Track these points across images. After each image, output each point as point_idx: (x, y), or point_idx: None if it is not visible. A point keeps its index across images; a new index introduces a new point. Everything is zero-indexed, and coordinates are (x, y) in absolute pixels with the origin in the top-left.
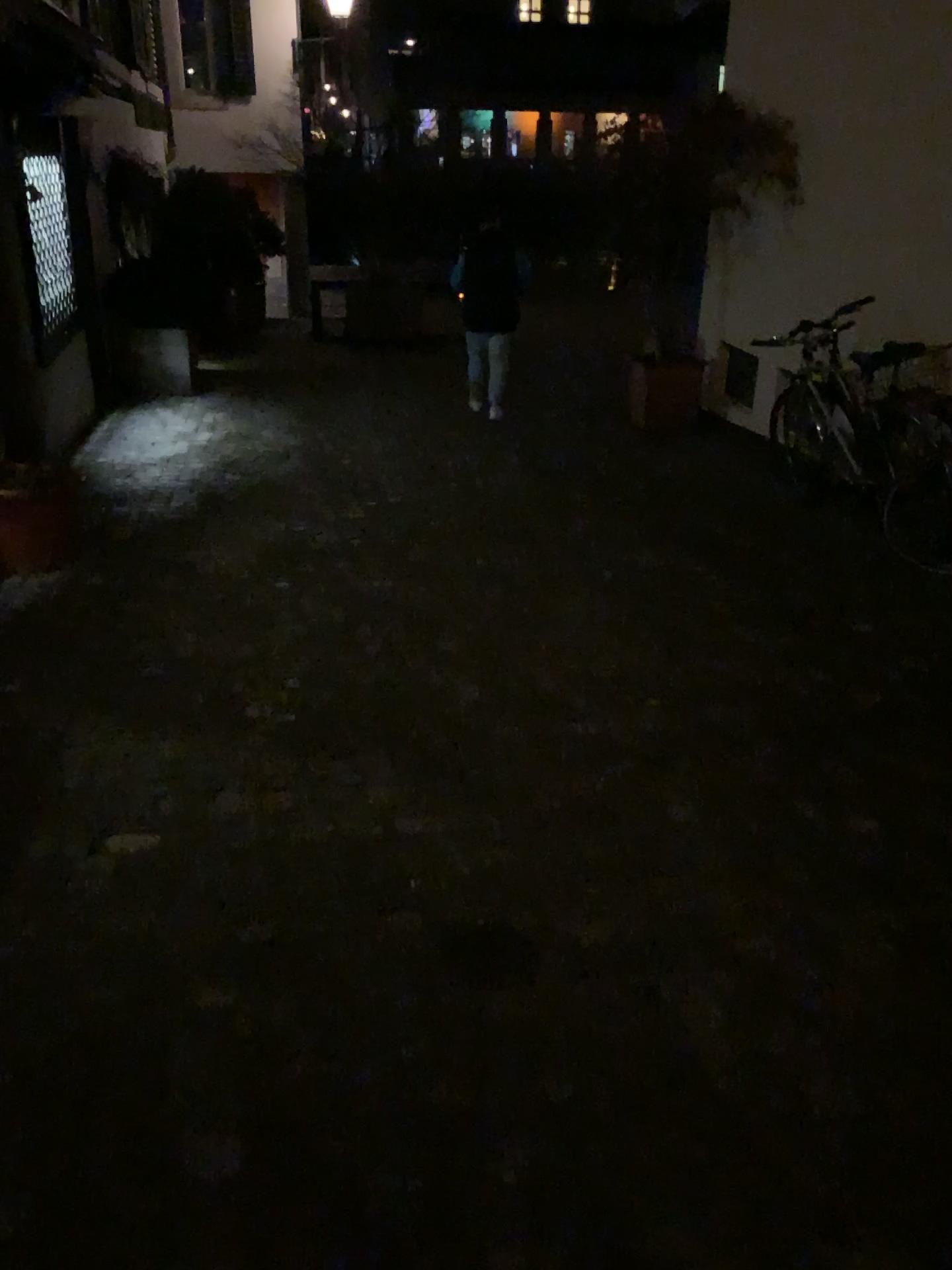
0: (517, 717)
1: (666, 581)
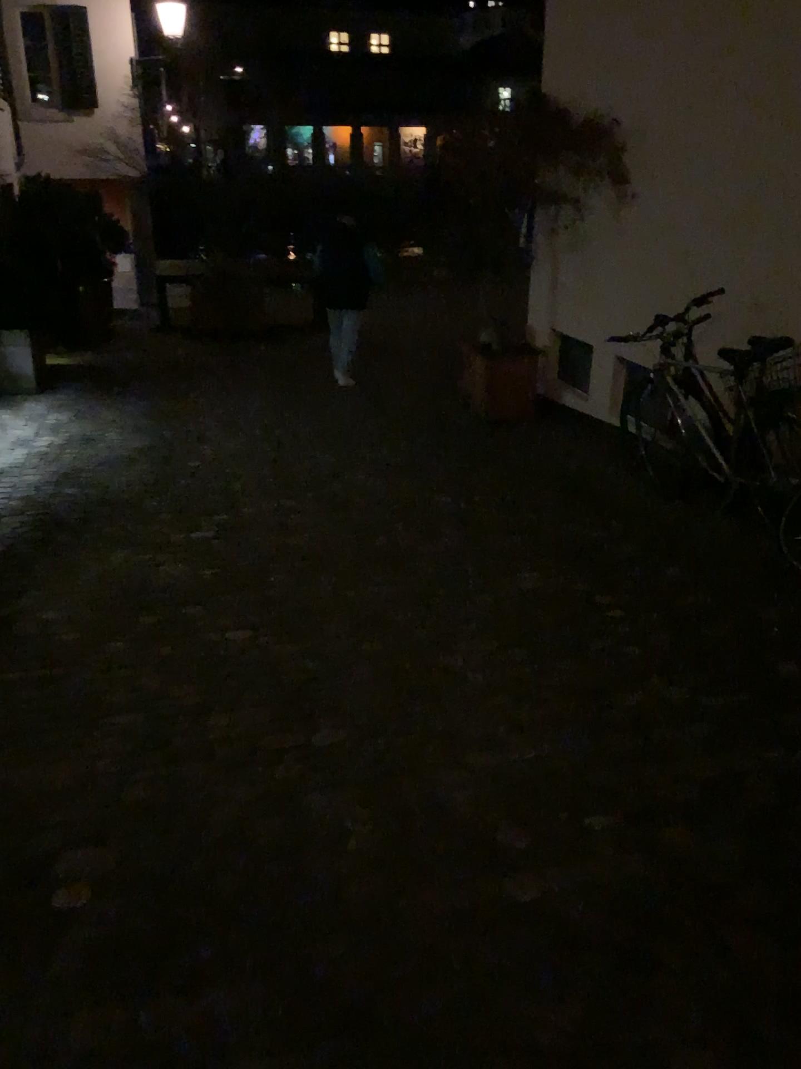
0: (423, 887)
1: (555, 617)
